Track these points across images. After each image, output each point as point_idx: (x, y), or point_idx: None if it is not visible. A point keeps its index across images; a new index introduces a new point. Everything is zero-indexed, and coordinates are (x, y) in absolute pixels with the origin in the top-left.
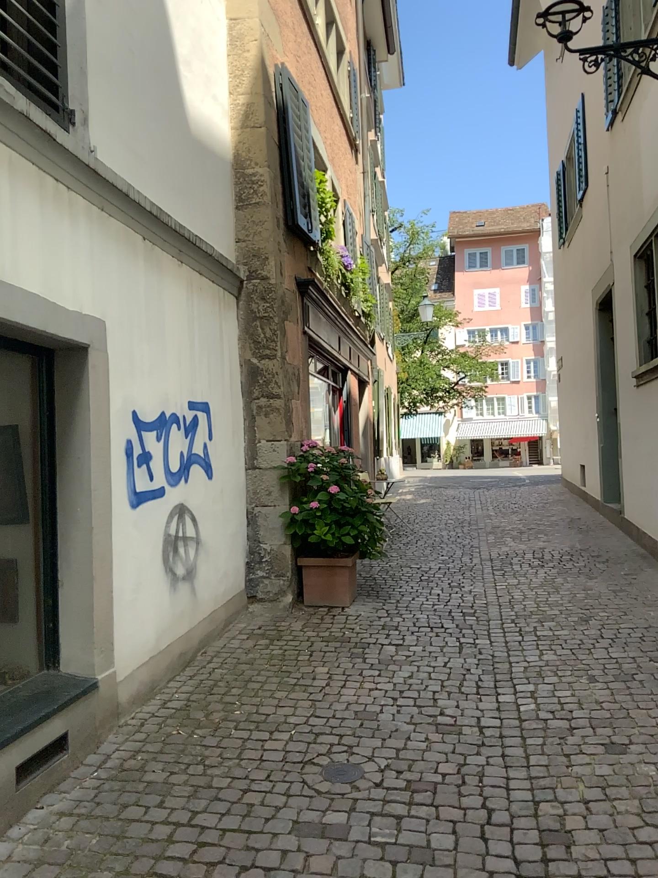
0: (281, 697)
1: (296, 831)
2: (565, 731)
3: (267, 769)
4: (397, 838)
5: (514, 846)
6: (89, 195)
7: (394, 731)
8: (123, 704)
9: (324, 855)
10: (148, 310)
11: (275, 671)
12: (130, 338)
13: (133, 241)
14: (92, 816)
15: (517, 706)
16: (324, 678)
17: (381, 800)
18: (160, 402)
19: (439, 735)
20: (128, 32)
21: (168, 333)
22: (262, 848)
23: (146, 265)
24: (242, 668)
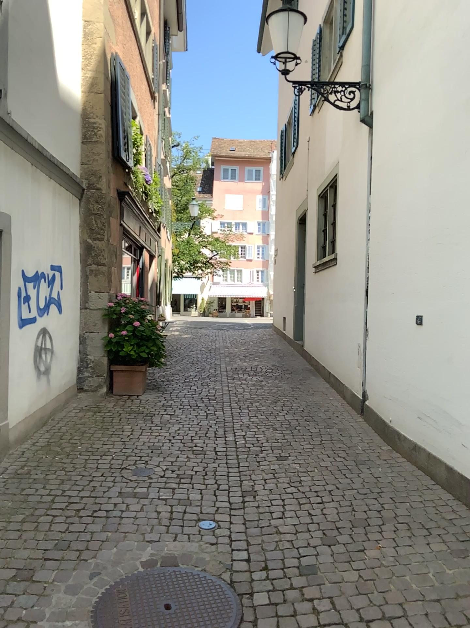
0: (105, 440)
1: (120, 495)
2: (259, 452)
3: (101, 472)
4: (172, 496)
5: (229, 497)
6: (6, 141)
7: (169, 454)
8: (11, 442)
9: (136, 504)
10: (32, 209)
11: (99, 428)
12: (23, 226)
13: (27, 167)
14: (6, 493)
15: (235, 443)
16: (129, 431)
17: (164, 482)
18: (36, 265)
19: (194, 455)
20: (28, 37)
21: (42, 223)
22: (103, 502)
23: (32, 181)
24: (79, 426)
